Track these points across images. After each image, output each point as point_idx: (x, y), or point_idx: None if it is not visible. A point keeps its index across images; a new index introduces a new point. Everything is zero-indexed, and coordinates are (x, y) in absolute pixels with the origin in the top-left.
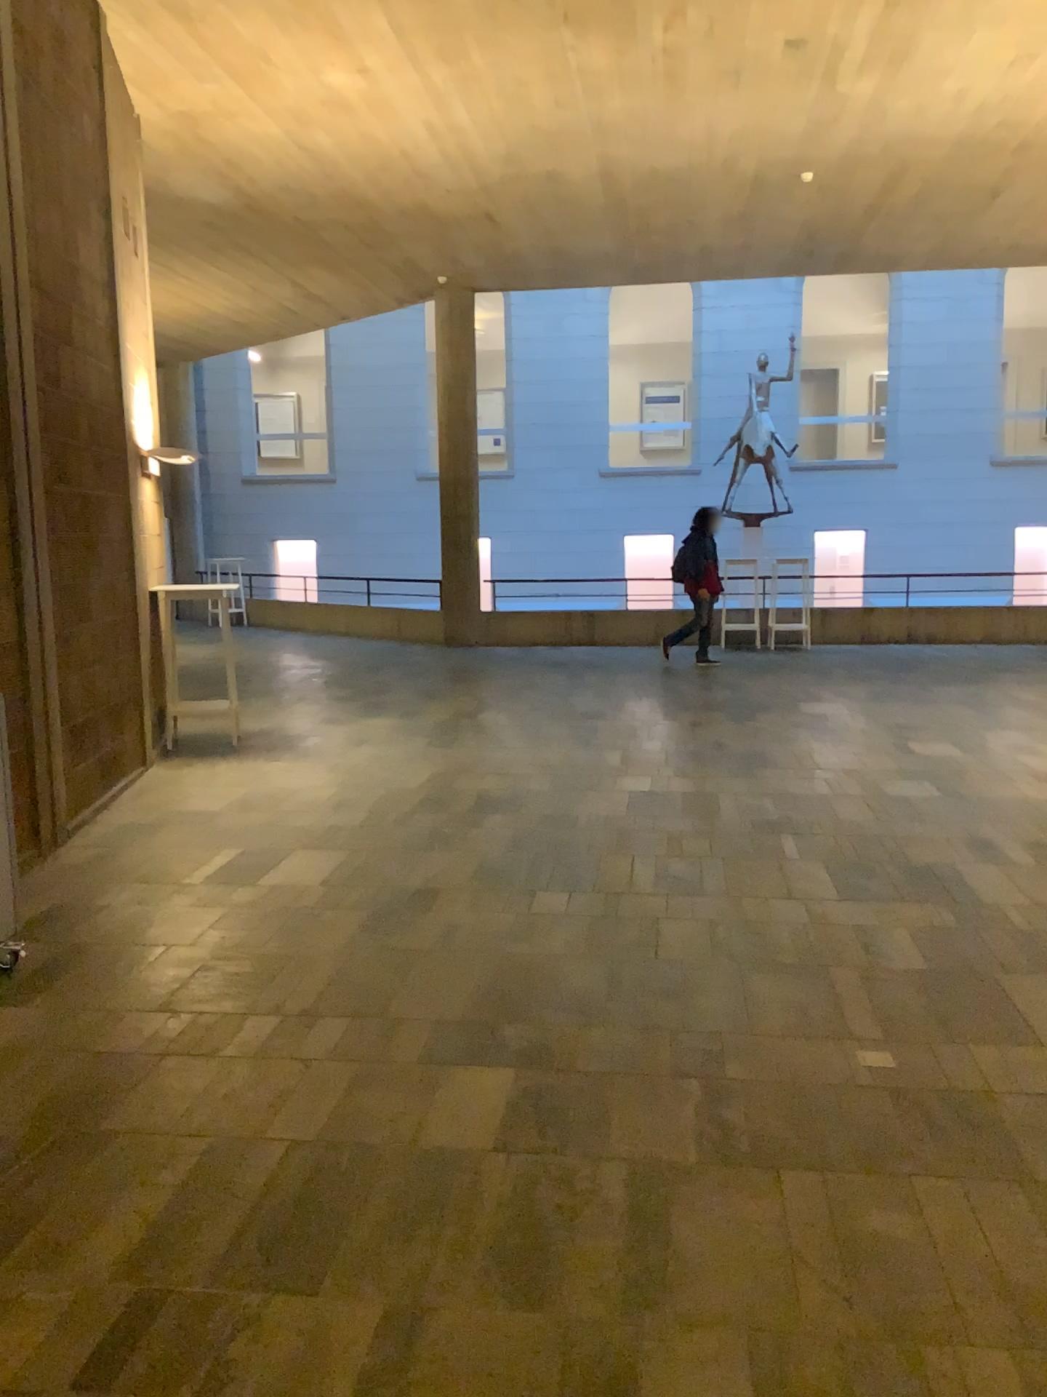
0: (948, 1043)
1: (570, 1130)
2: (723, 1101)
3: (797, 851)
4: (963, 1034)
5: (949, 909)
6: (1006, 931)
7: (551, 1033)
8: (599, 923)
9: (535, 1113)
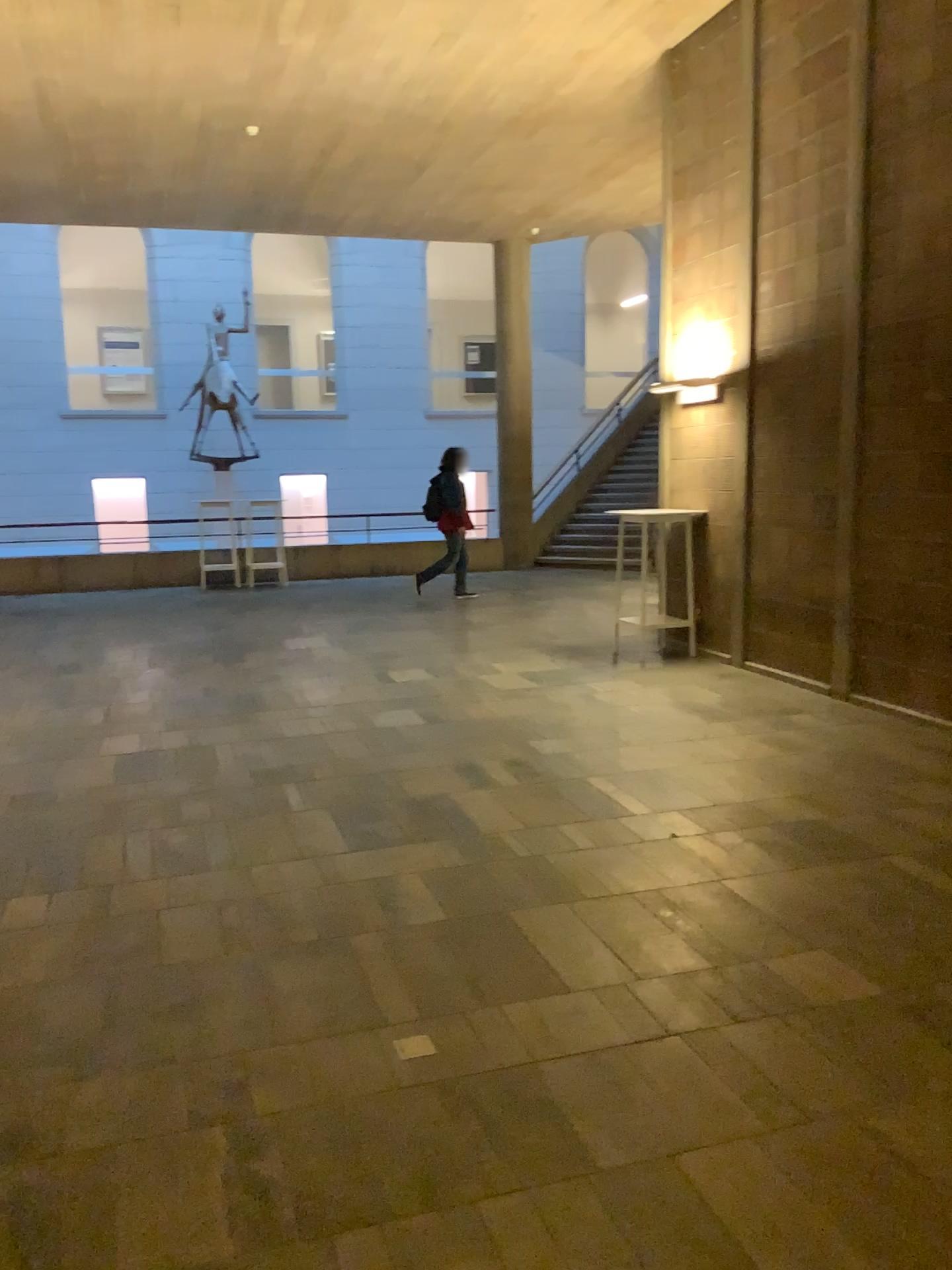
0: (484, 1010)
1: (64, 1255)
2: (256, 1151)
3: (301, 804)
4: (497, 996)
5: (457, 848)
6: (512, 864)
7: (33, 1101)
8: (89, 927)
9: (14, 1240)
